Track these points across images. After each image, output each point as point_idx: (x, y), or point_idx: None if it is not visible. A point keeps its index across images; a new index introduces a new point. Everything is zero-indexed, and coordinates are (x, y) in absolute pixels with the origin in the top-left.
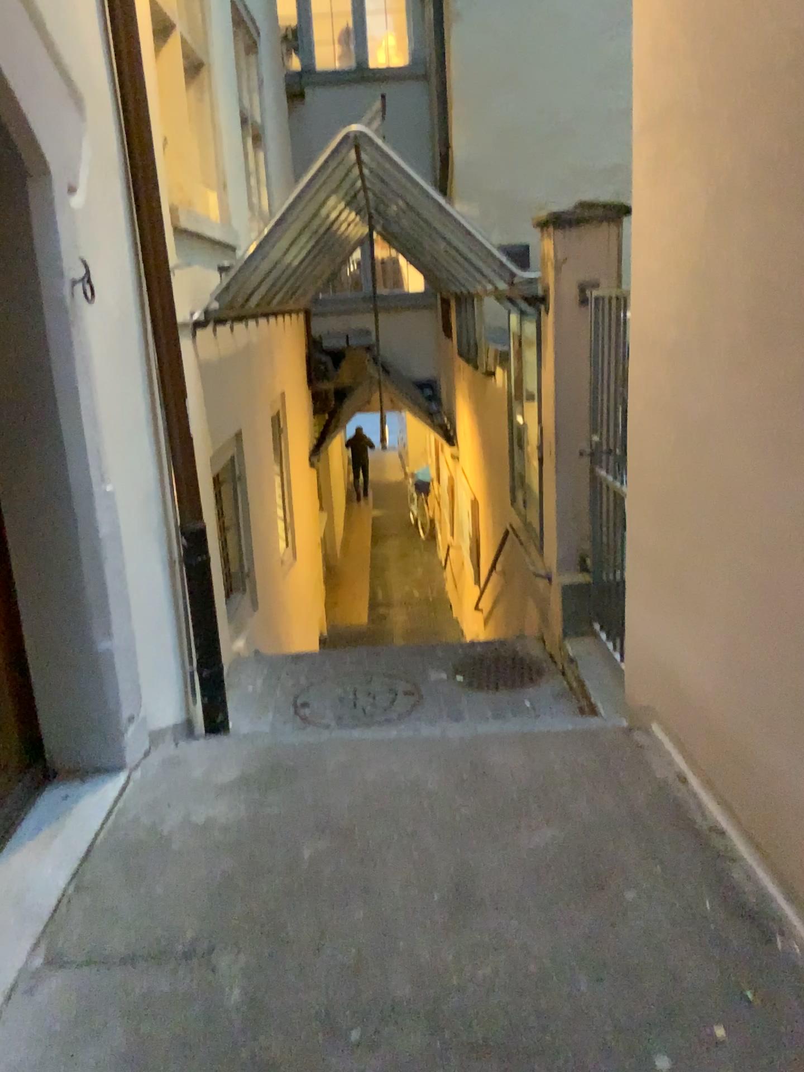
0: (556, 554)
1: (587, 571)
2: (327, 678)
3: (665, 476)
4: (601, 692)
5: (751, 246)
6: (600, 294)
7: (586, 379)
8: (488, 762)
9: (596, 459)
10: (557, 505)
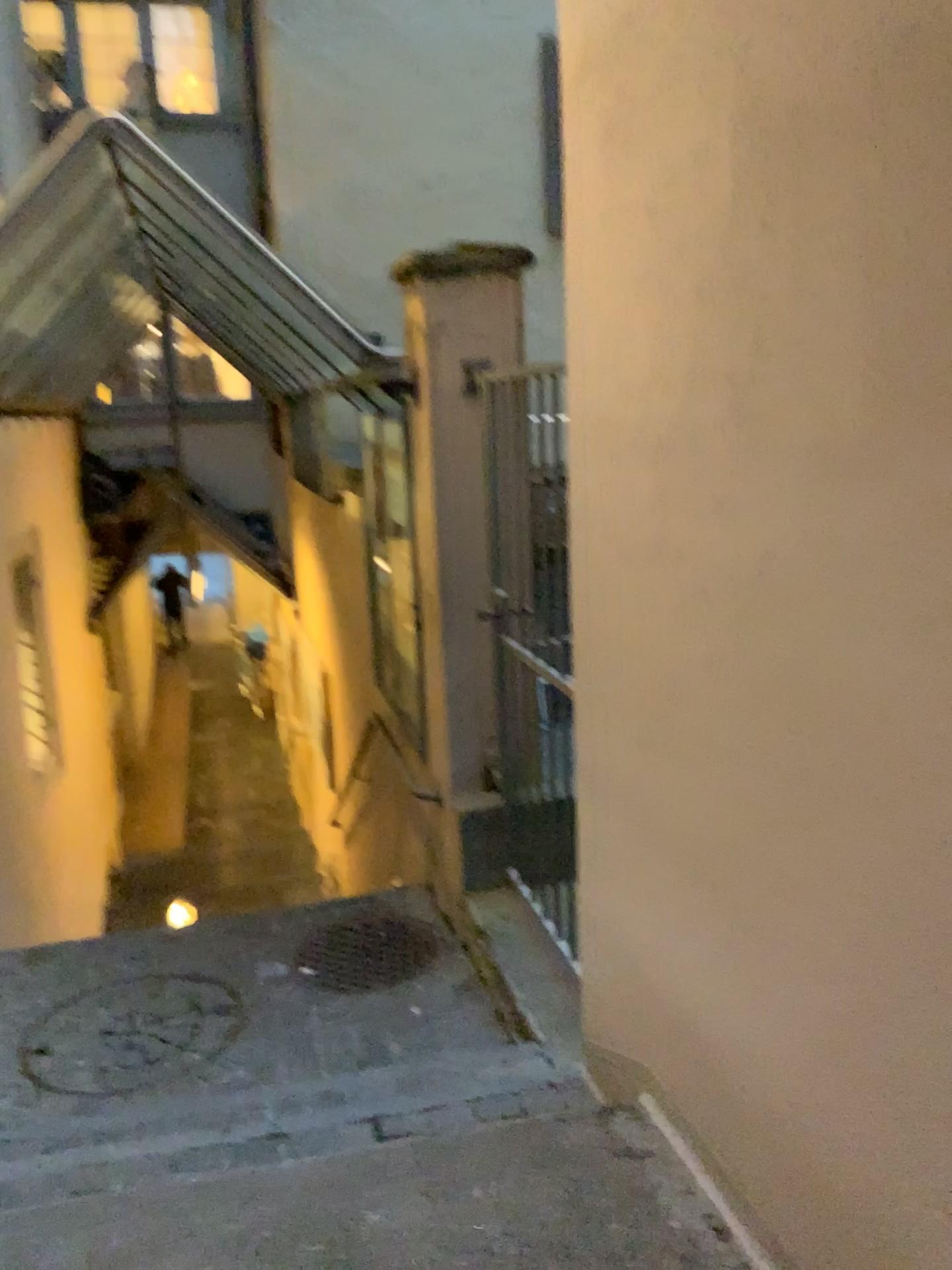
0: (444, 766)
1: (492, 791)
2: (87, 991)
3: (655, 667)
4: (529, 990)
5: (875, 201)
6: (497, 375)
7: (480, 503)
8: (358, 1240)
9: (501, 623)
10: (444, 691)
